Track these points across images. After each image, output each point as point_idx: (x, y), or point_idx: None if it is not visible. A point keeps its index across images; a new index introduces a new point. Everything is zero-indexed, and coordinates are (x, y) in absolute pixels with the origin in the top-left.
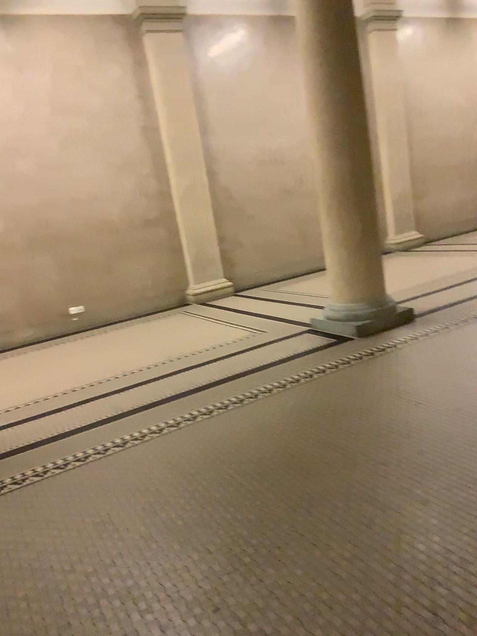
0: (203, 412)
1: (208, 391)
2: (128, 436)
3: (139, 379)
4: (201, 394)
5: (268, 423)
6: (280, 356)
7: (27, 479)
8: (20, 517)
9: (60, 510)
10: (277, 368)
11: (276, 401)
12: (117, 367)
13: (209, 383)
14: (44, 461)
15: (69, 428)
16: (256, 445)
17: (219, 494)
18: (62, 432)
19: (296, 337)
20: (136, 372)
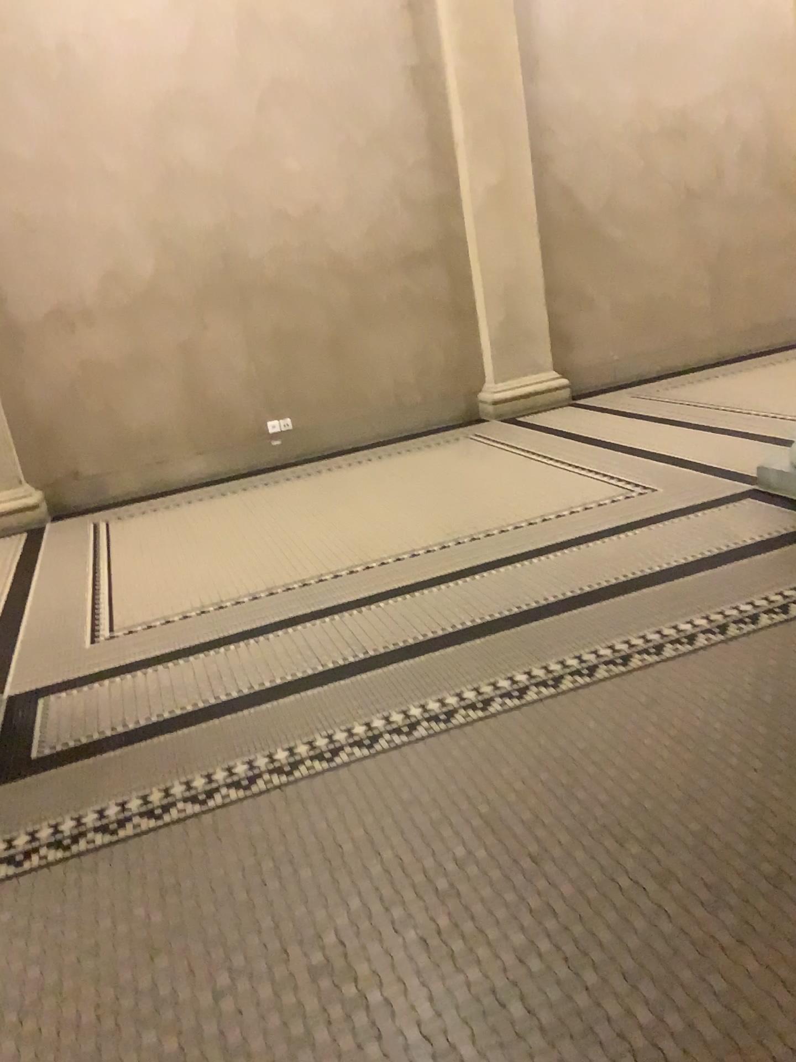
0: (543, 682)
1: (546, 626)
2: (379, 726)
3: (397, 582)
4: (531, 632)
5: (702, 734)
6: (698, 554)
7: (172, 810)
8: (149, 920)
9: (236, 918)
10: (696, 582)
11: (709, 672)
12: (355, 550)
13: (547, 607)
14: (208, 768)
15: (260, 689)
16: (683, 798)
17: (609, 940)
18: (246, 698)
19: (724, 508)
20: (391, 563)
